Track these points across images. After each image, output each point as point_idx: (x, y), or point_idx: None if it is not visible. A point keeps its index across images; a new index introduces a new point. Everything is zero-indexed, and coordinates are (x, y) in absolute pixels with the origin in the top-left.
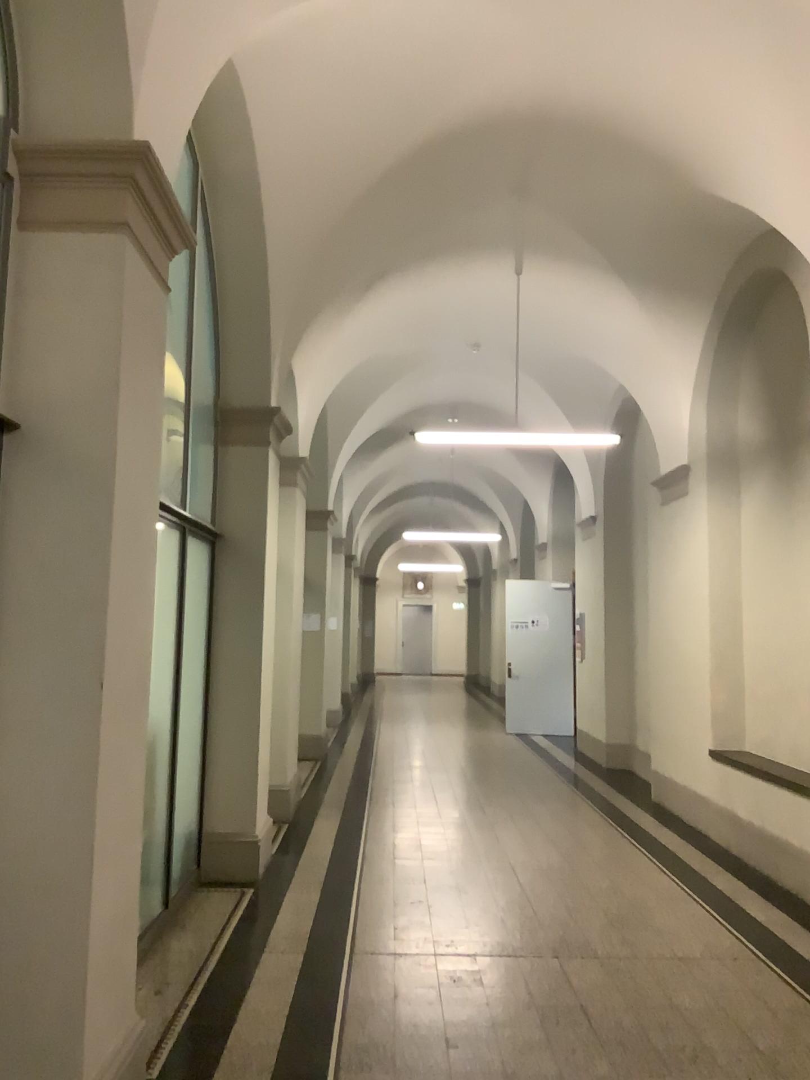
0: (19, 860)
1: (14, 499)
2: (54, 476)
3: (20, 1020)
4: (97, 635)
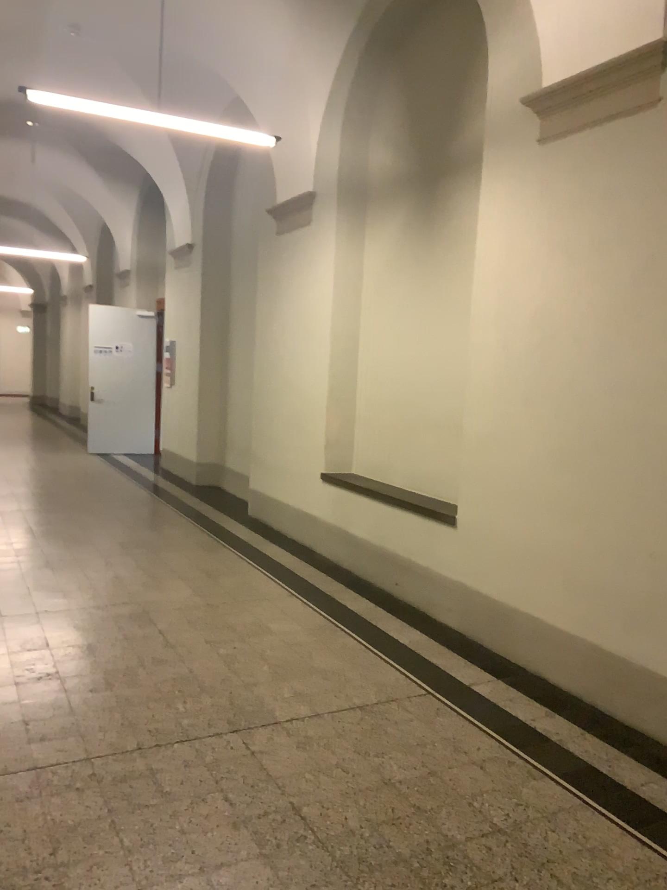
0: None
1: None
2: None
3: None
4: None
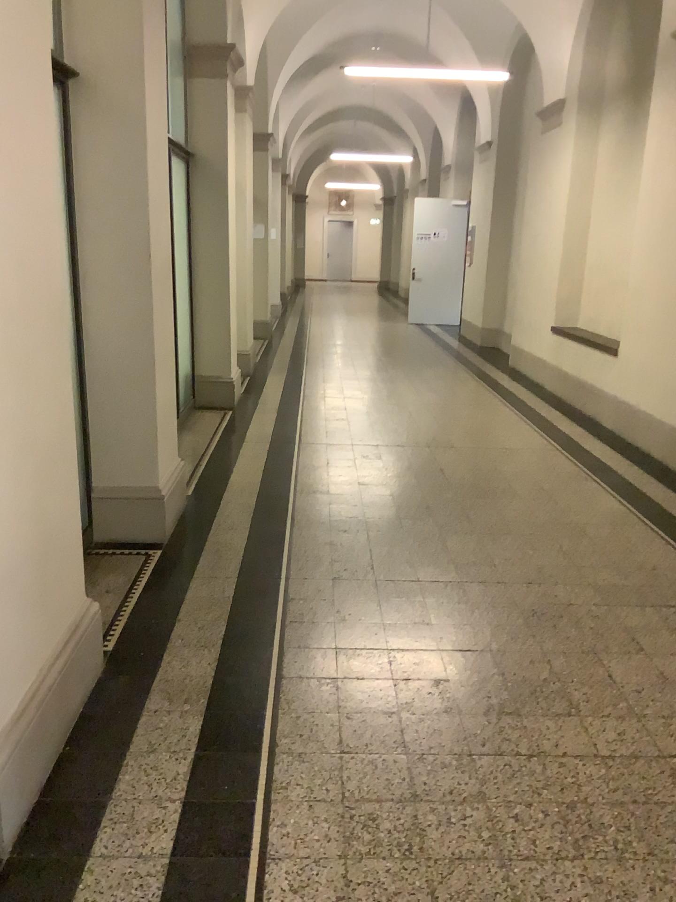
0: (110, 360)
1: (79, 128)
2: (105, 111)
3: (120, 448)
4: (144, 223)
